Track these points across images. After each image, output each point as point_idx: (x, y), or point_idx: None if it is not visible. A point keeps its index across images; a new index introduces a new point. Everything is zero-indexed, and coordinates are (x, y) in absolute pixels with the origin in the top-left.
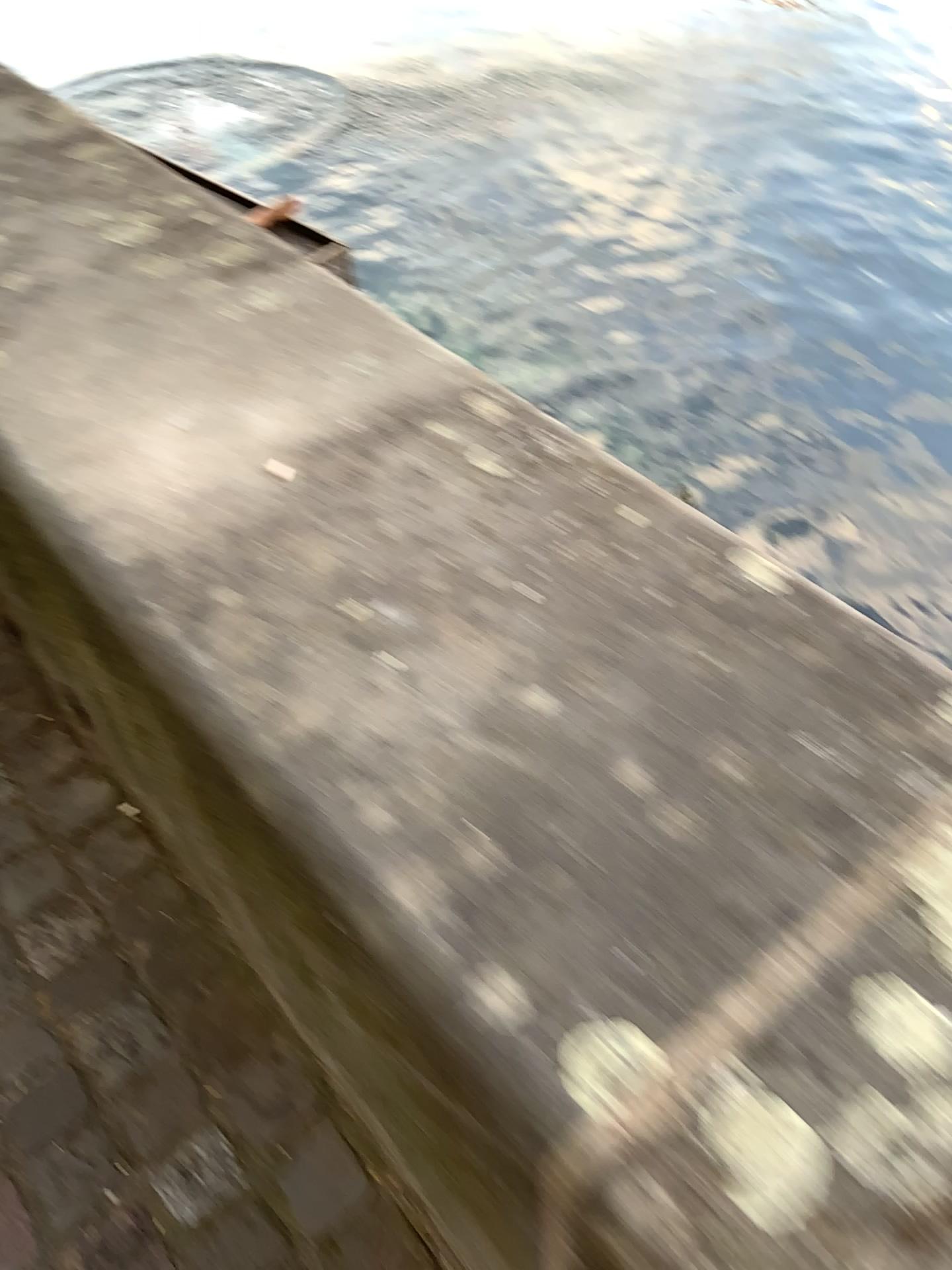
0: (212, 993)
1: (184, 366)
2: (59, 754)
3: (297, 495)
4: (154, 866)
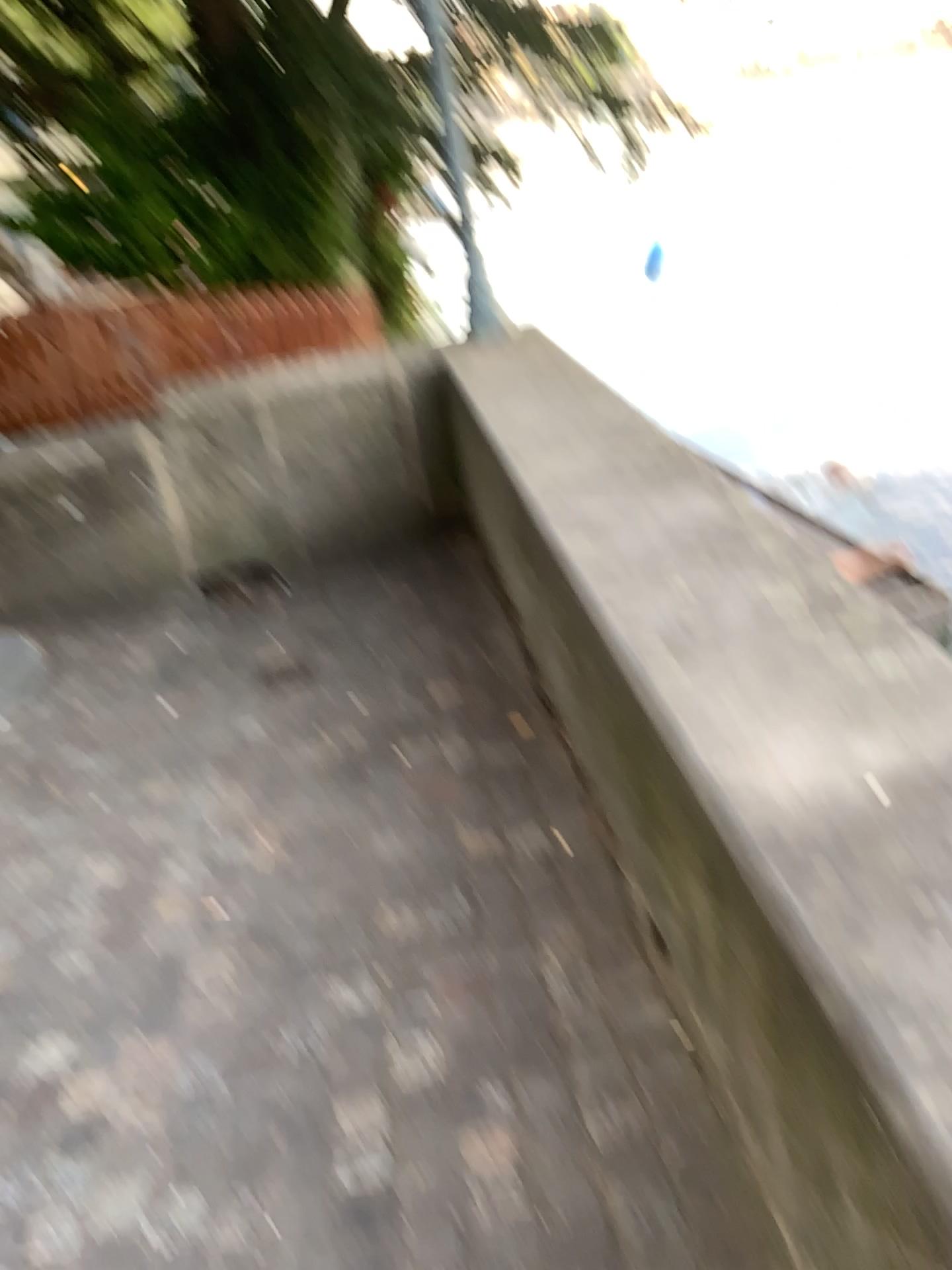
0: (731, 1214)
1: (819, 703)
2: (637, 976)
3: (896, 813)
4: (699, 1091)
